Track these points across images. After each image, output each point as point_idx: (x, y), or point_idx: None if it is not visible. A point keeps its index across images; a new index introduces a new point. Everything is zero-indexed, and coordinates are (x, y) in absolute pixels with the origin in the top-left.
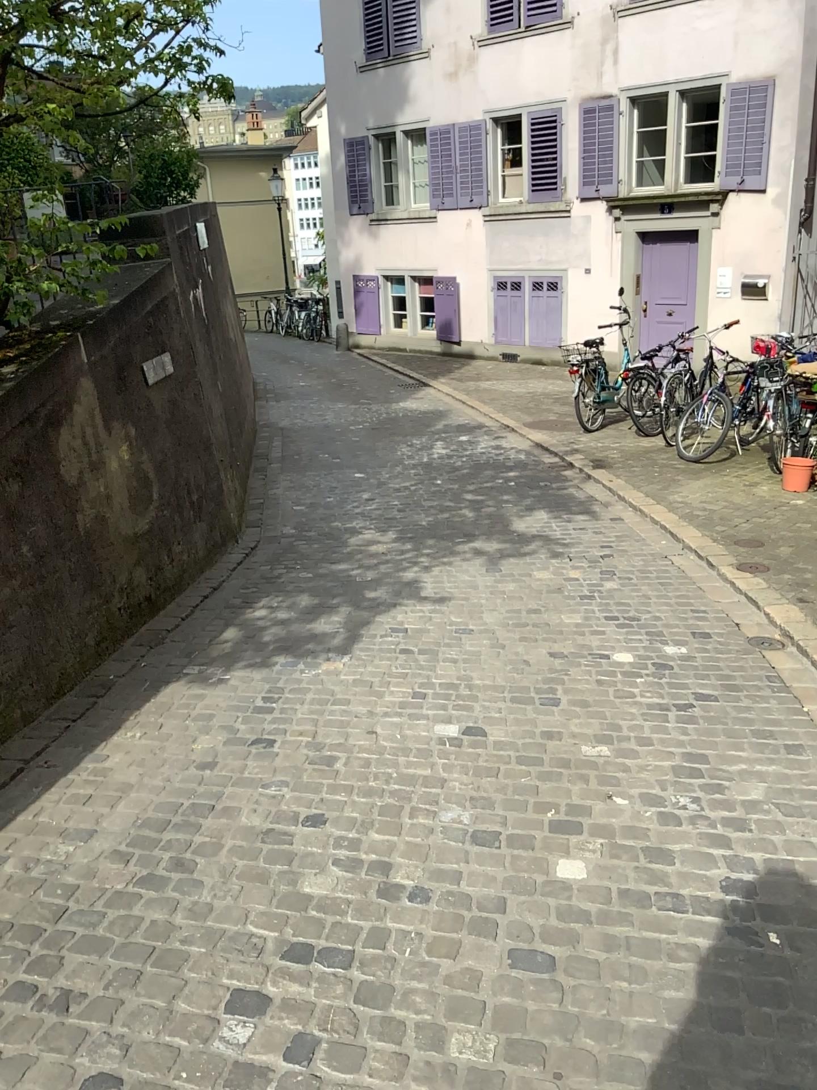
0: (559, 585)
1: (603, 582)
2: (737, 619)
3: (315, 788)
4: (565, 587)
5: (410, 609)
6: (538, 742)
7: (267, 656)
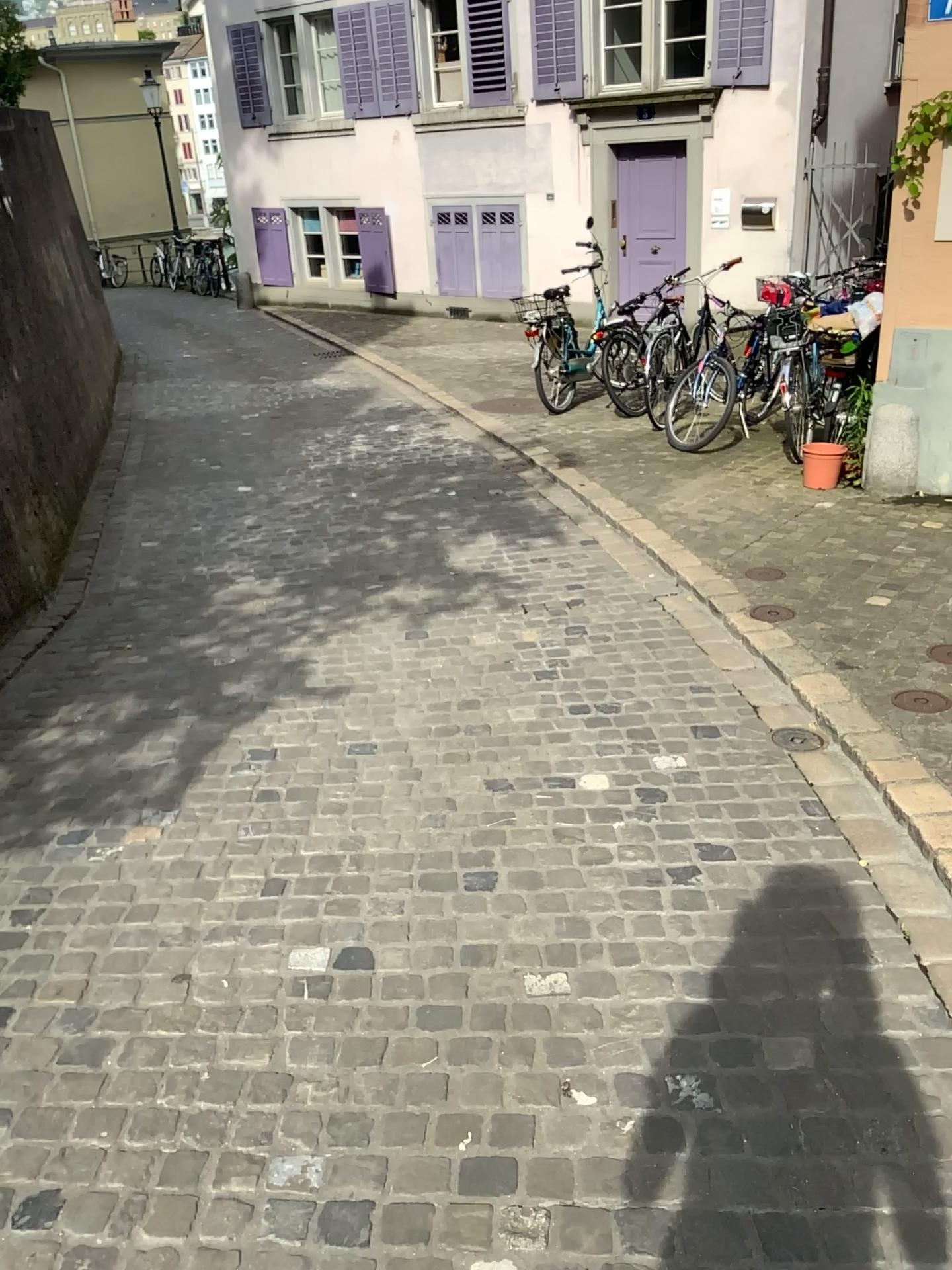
0: (505, 657)
1: (569, 648)
2: (756, 700)
3: (56, 1124)
4: (515, 658)
5: (284, 714)
6: (454, 974)
7: (43, 822)
